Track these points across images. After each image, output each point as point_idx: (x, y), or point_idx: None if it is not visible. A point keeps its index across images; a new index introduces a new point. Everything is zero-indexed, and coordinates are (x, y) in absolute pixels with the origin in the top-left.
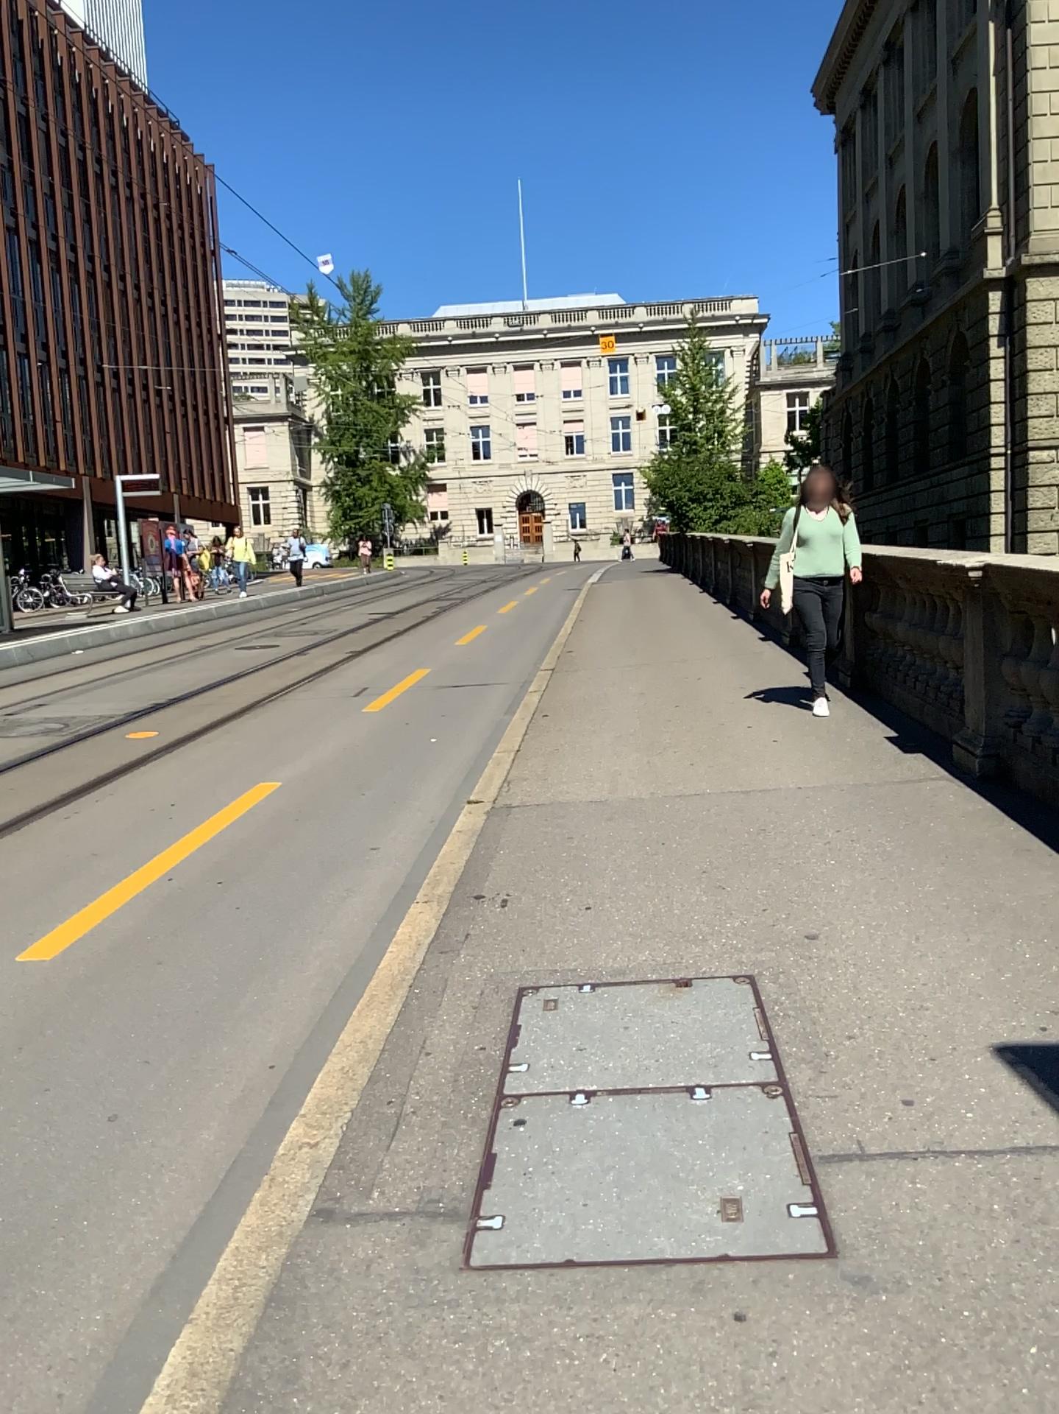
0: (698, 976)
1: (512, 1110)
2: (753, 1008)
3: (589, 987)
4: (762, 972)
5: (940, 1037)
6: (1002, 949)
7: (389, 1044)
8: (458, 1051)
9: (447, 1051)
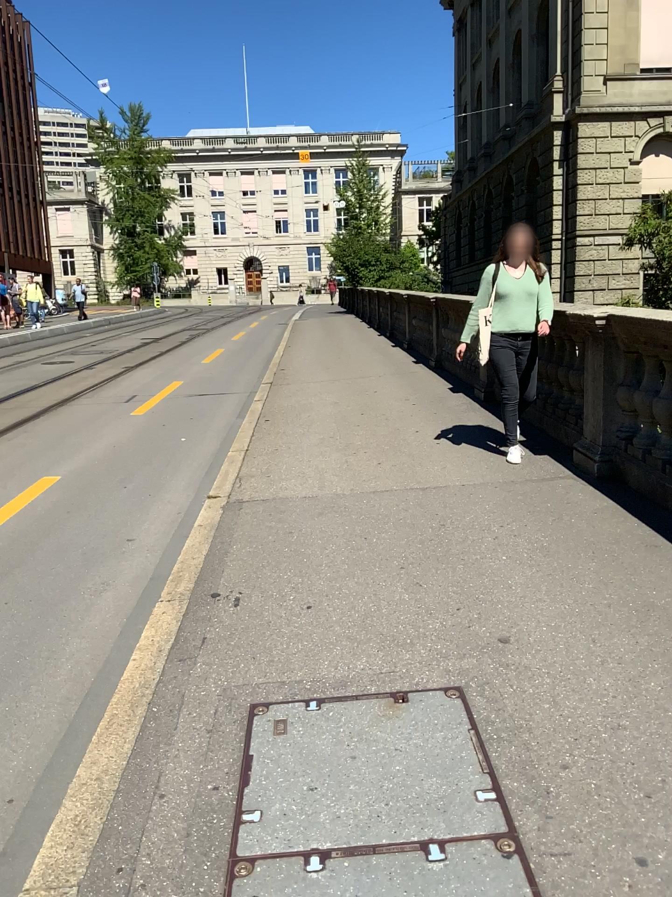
0: (412, 689)
1: (245, 880)
2: (469, 729)
3: (314, 702)
4: (469, 684)
5: (648, 767)
6: (667, 652)
7: (126, 777)
8: (193, 790)
9: (182, 789)
